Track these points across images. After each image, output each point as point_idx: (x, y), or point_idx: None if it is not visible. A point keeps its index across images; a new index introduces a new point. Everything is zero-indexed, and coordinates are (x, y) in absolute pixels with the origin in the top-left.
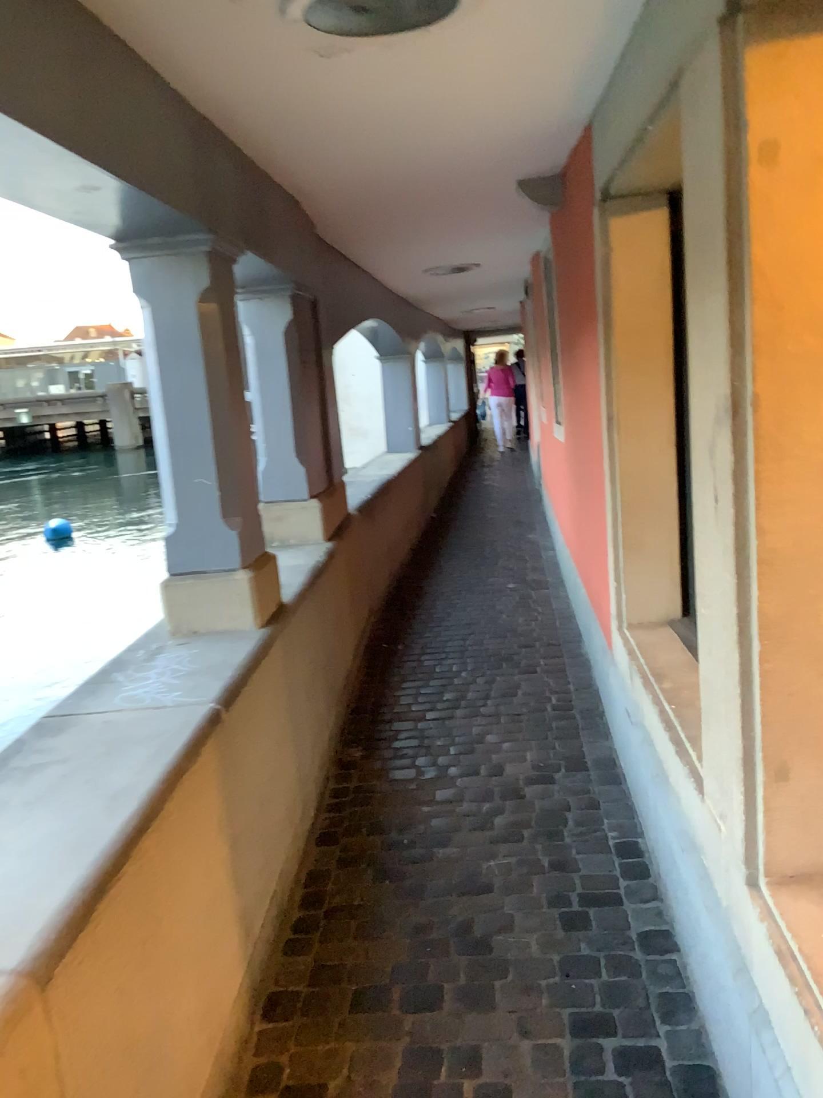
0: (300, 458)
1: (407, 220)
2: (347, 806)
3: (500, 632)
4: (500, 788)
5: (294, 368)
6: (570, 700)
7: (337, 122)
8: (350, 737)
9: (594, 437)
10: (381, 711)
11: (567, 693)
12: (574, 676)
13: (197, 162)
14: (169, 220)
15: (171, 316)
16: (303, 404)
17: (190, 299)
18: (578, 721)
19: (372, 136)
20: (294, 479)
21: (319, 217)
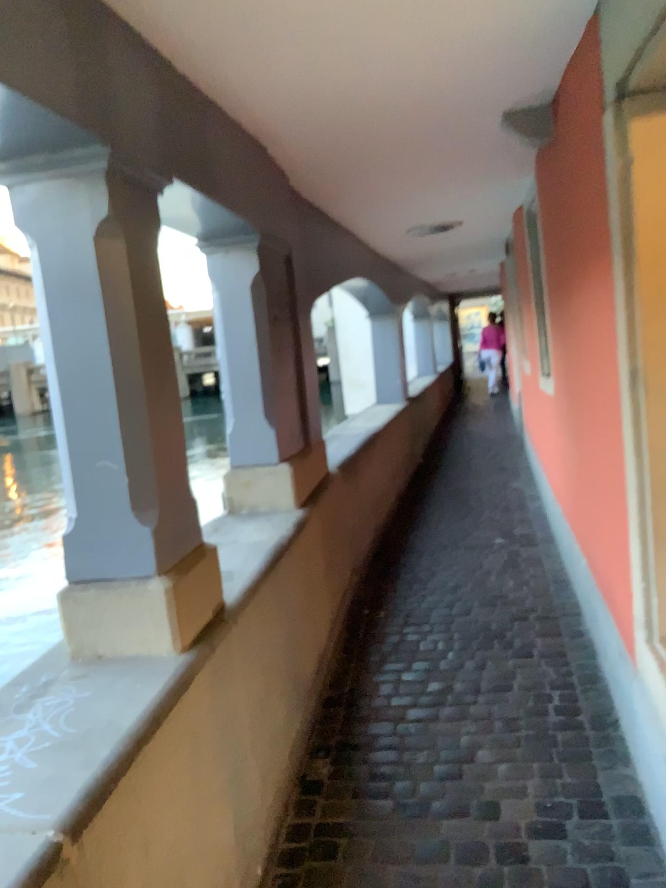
0: (270, 420)
1: (383, 168)
2: (306, 857)
3: (489, 599)
4: (497, 841)
5: (262, 325)
6: (575, 699)
7: (274, 5)
8: (319, 740)
9: (606, 397)
10: (357, 702)
11: (570, 688)
12: (575, 662)
13: (69, 42)
14: (28, 119)
15: (67, 258)
16: (272, 363)
17: (90, 236)
18: (588, 733)
19: (323, 31)
20: (263, 443)
21: (288, 165)
